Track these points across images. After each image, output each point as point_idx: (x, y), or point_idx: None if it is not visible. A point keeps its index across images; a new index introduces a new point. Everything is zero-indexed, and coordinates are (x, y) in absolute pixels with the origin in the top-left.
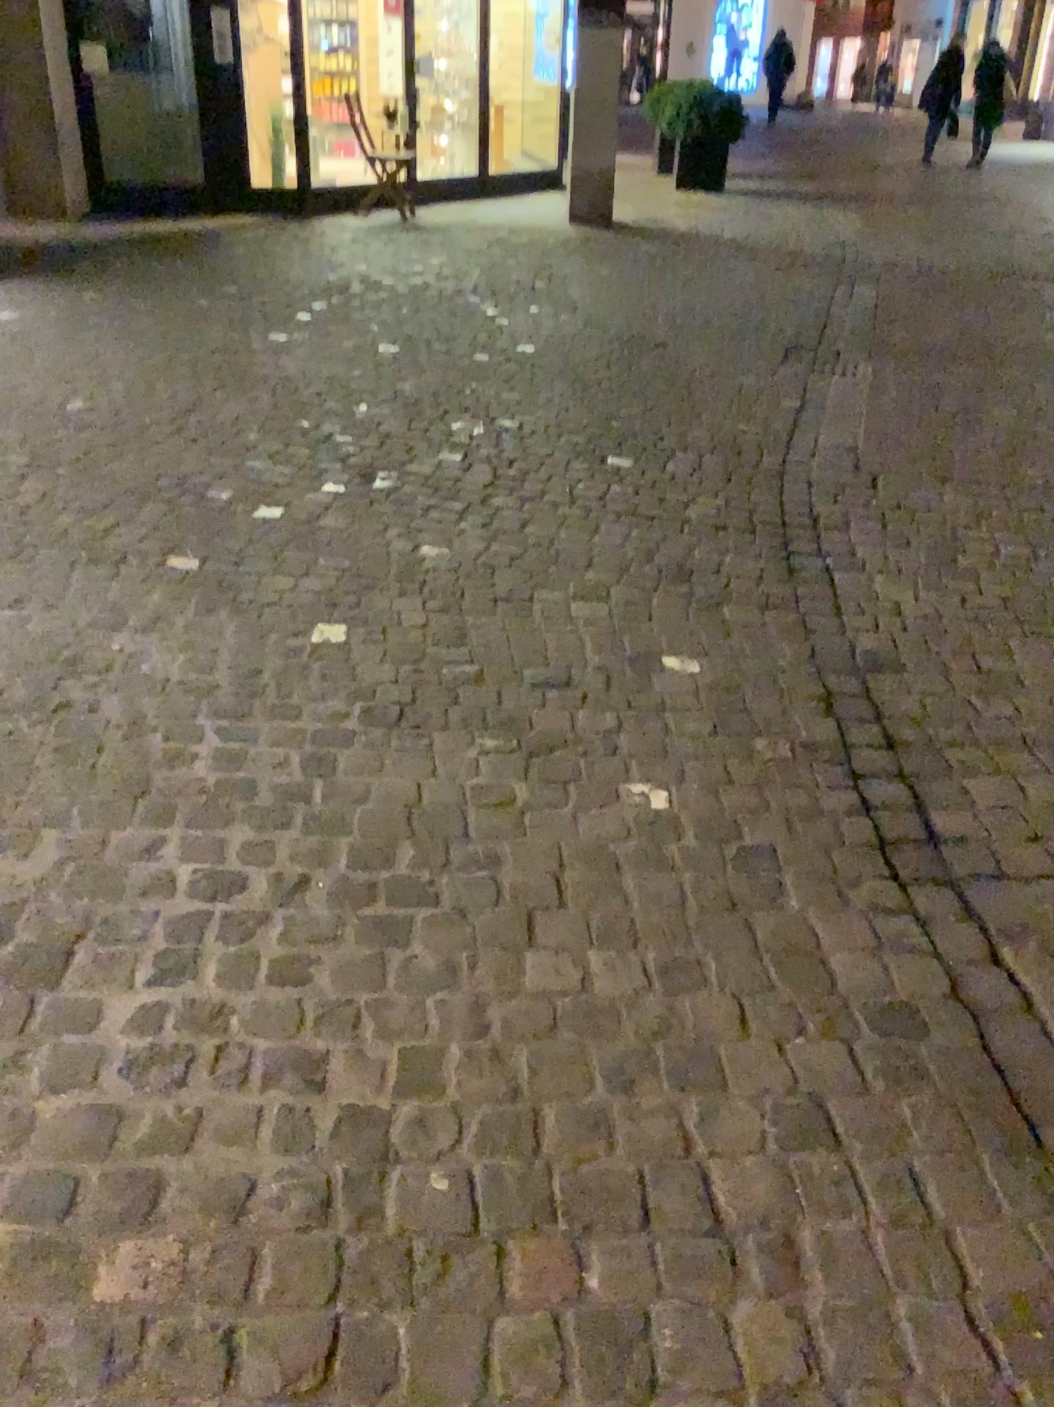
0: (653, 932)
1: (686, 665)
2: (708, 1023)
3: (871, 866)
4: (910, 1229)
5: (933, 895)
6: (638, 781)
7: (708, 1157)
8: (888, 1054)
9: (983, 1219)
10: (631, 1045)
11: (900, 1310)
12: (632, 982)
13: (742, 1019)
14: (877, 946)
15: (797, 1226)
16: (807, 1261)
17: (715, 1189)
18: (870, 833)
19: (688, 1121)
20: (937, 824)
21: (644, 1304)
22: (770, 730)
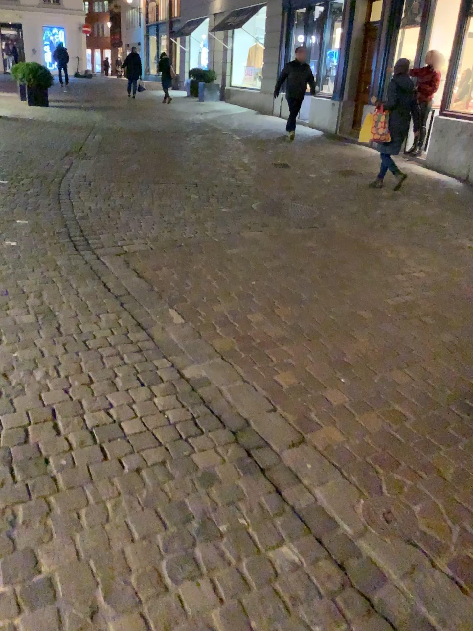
0: (11, 261)
1: (23, 221)
2: (24, 270)
3: (70, 248)
4: (67, 287)
5: (84, 250)
6: (7, 240)
7: (22, 284)
8: (67, 270)
9: (83, 285)
10: (4, 274)
11: (62, 294)
12: (5, 267)
13: (32, 269)
14: (68, 258)
15: (42, 289)
16: (43, 292)
17: (24, 287)
18: (71, 243)
19: (17, 281)
20: (88, 240)
21: (6, 298)
22: (46, 230)
